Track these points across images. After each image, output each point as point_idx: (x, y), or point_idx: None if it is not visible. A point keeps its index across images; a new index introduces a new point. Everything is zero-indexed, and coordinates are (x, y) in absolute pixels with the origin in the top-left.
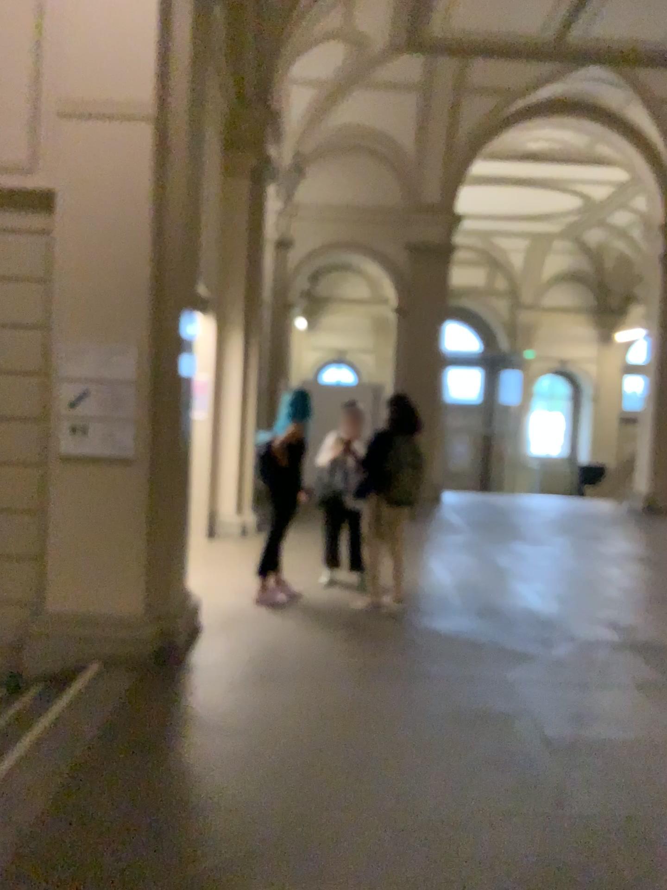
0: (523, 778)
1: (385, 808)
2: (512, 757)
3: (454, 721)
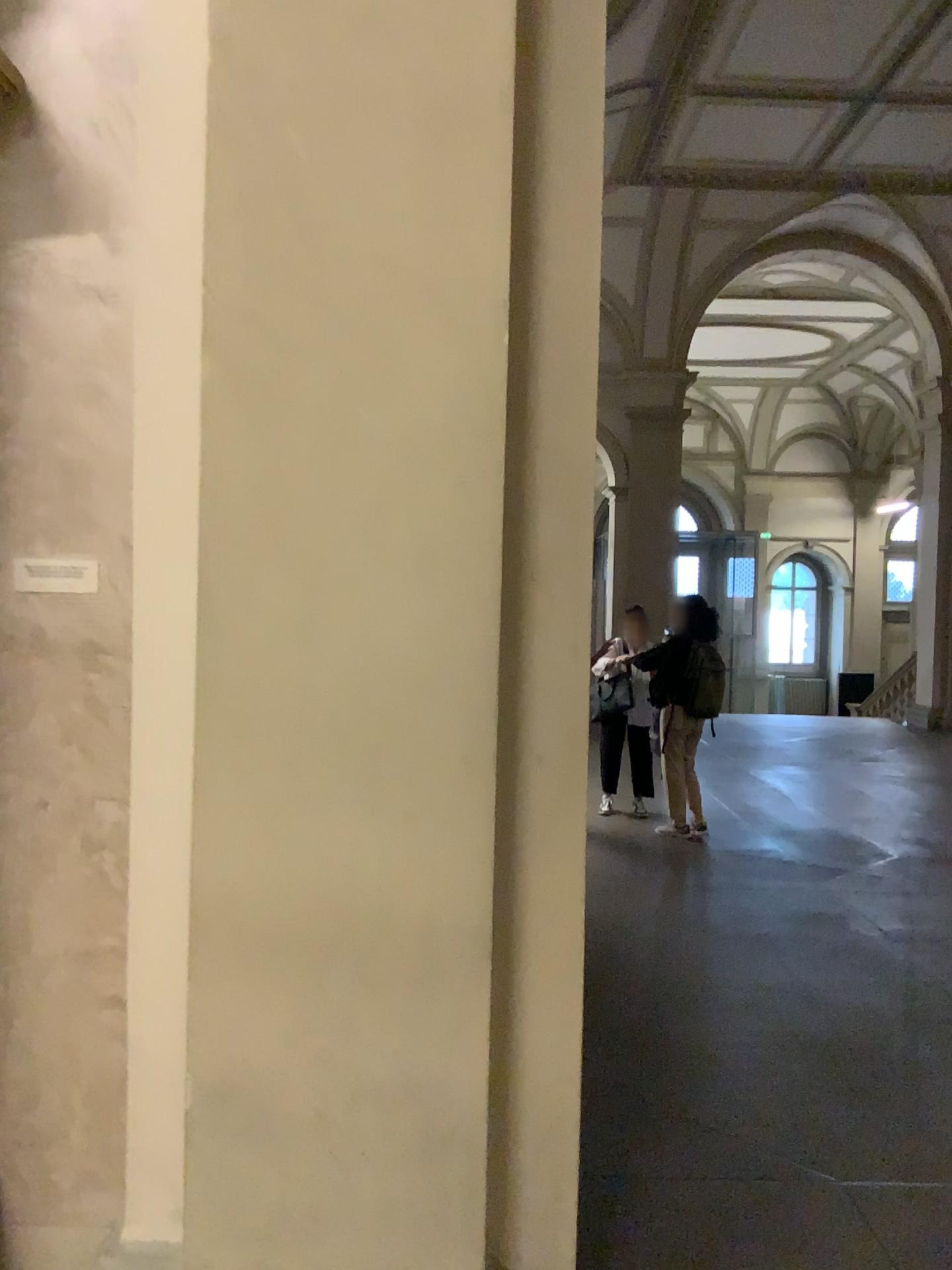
0: (878, 960)
1: (762, 980)
2: (862, 946)
3: (795, 921)
